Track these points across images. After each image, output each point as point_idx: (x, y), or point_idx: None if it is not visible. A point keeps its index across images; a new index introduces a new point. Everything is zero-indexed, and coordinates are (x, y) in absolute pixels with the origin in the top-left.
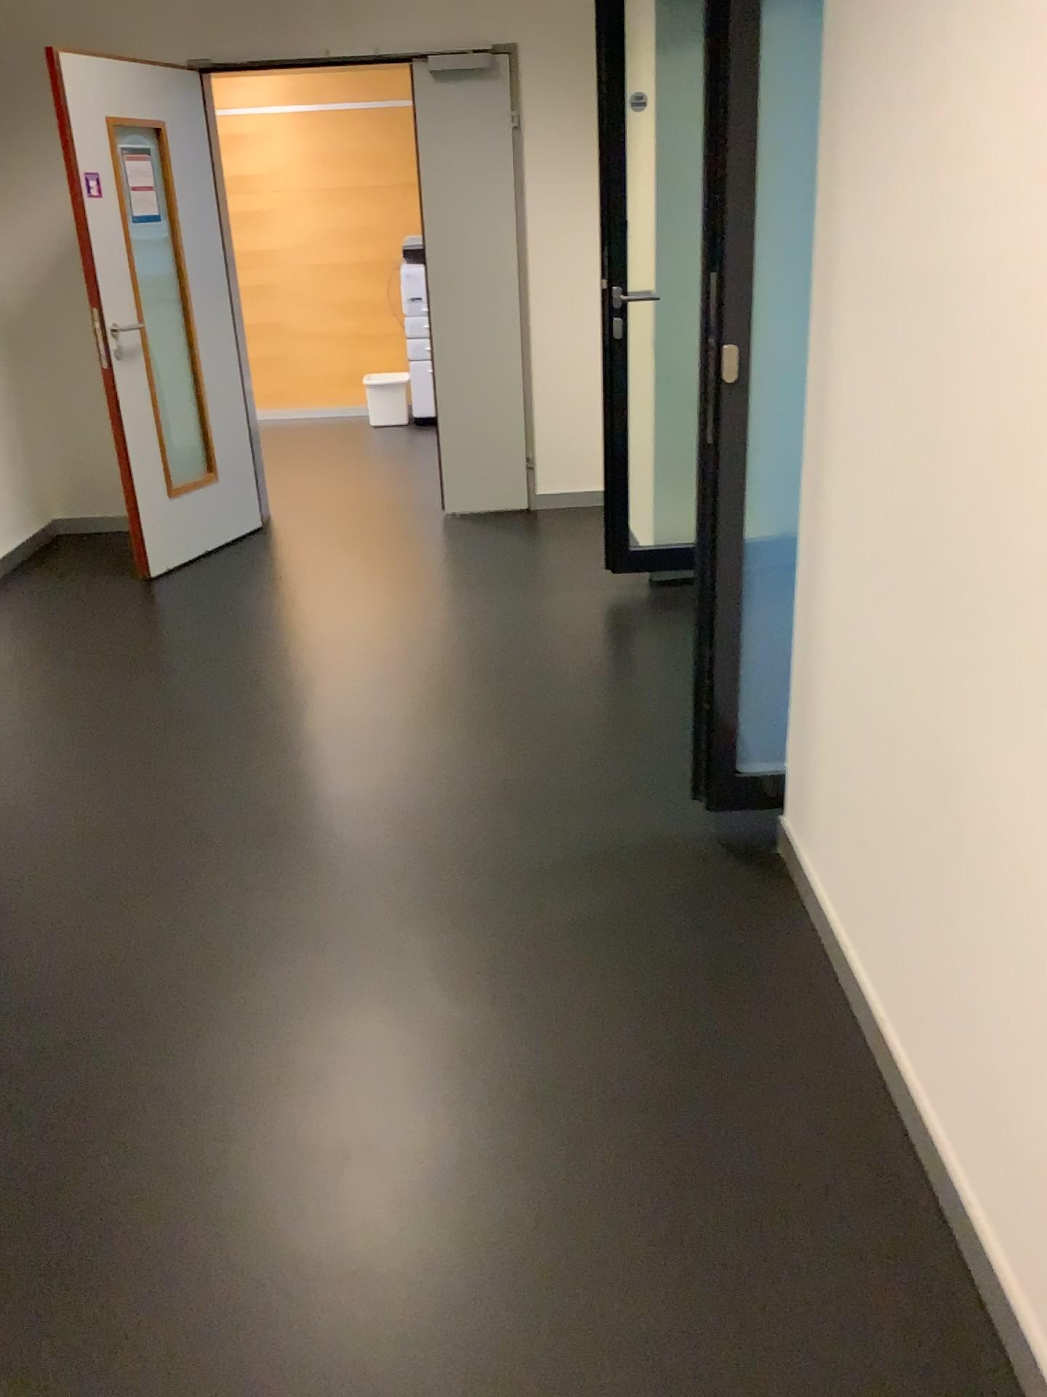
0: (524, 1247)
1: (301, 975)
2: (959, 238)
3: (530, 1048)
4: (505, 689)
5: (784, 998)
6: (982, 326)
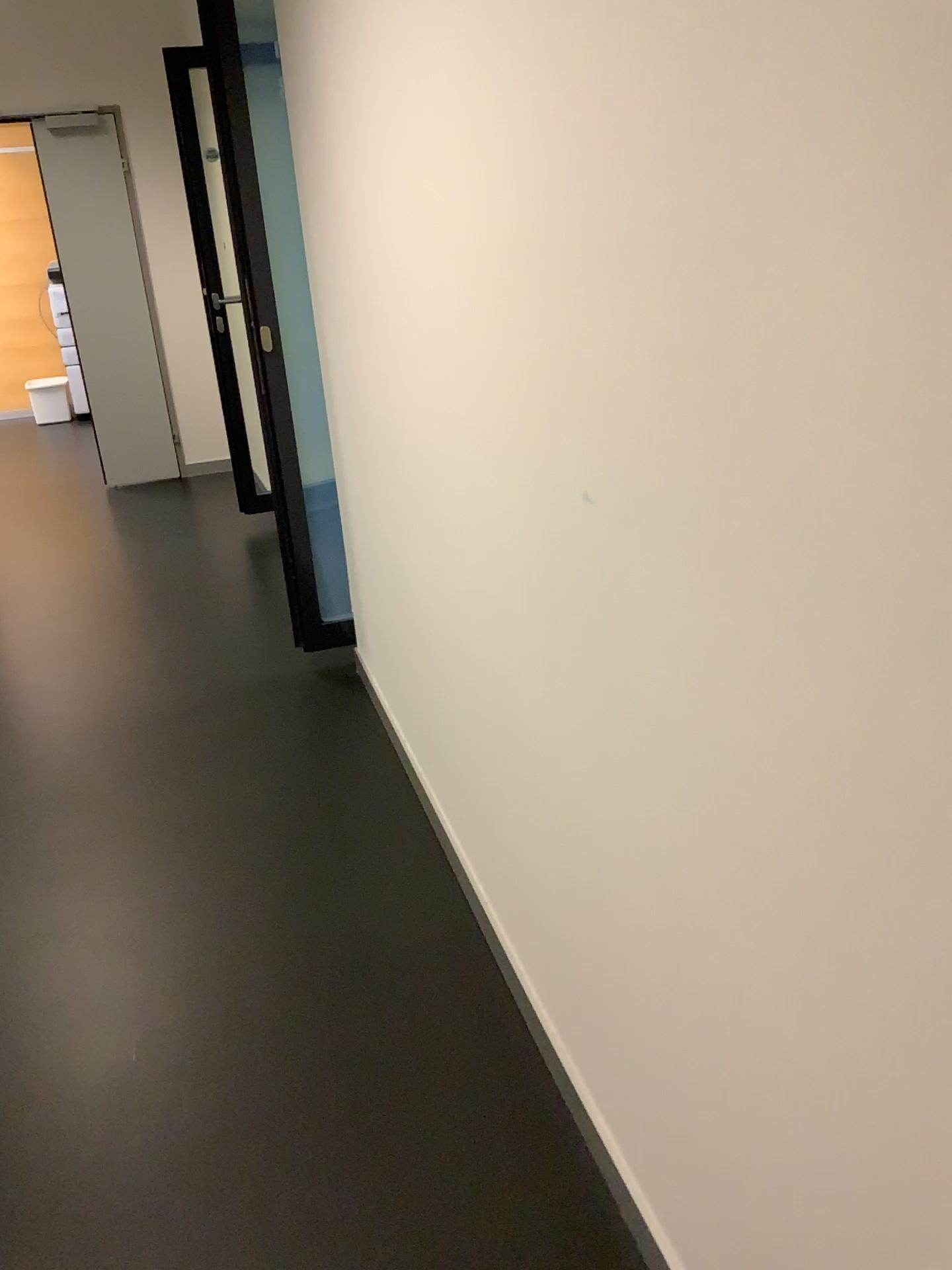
0: (177, 896)
1: (12, 793)
2: (354, 253)
3: (181, 802)
4: (161, 602)
5: (351, 748)
6: (367, 301)
